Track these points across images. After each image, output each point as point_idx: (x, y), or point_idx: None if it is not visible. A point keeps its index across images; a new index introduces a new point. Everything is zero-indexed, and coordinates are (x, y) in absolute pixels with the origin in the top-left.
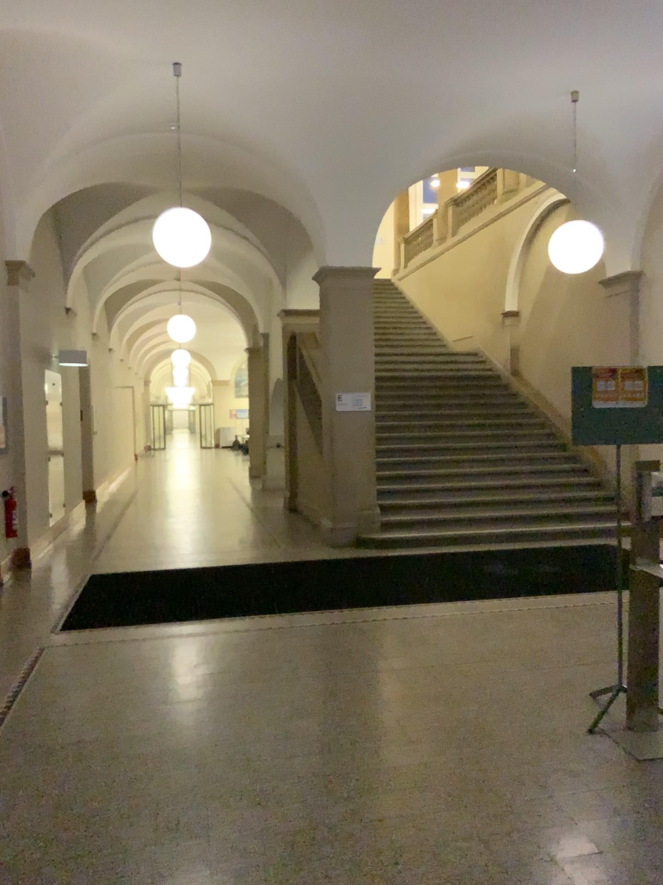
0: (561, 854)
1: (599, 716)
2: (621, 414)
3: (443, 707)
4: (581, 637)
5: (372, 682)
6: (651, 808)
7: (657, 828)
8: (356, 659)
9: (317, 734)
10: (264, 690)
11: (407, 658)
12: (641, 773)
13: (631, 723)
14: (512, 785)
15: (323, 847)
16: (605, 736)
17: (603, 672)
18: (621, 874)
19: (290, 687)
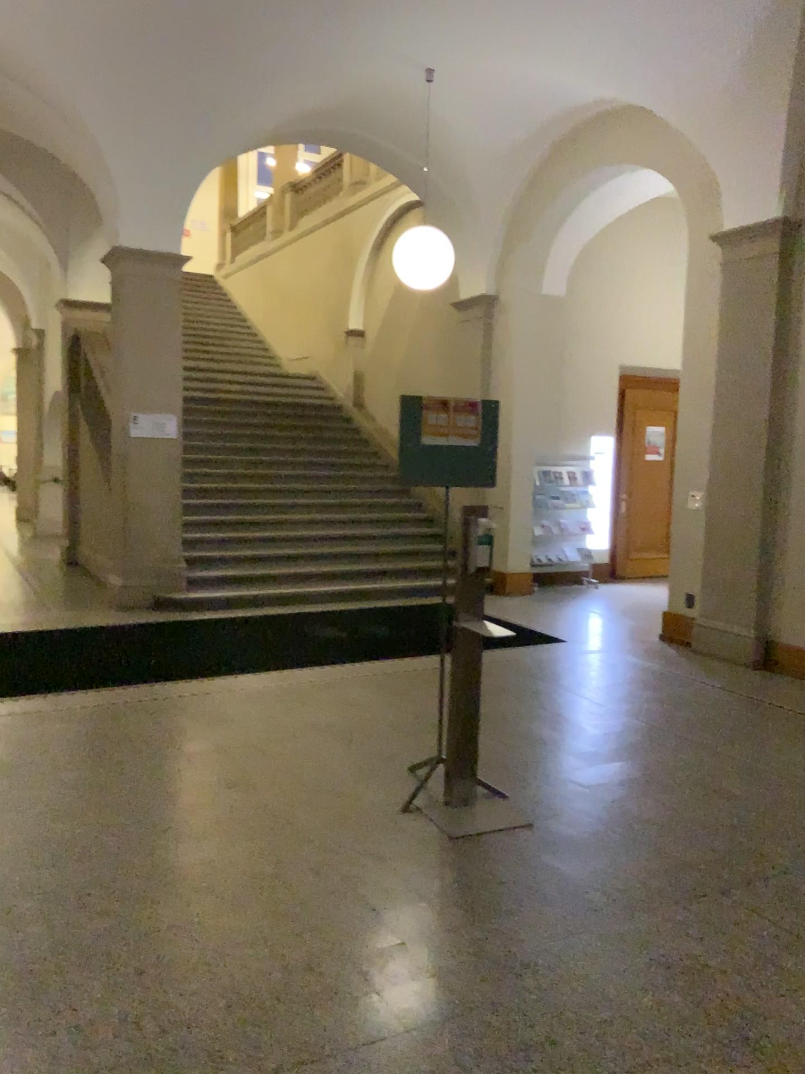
0: (359, 944)
1: (416, 792)
2: (454, 451)
3: (241, 793)
4: (408, 706)
5: (156, 769)
6: (460, 885)
7: (464, 905)
8: (137, 743)
9: (77, 836)
10: (12, 787)
11: (202, 738)
12: (453, 850)
13: (449, 796)
14: (311, 875)
15: (72, 970)
16: (421, 812)
17: (426, 743)
18: (421, 958)
19: (47, 781)
